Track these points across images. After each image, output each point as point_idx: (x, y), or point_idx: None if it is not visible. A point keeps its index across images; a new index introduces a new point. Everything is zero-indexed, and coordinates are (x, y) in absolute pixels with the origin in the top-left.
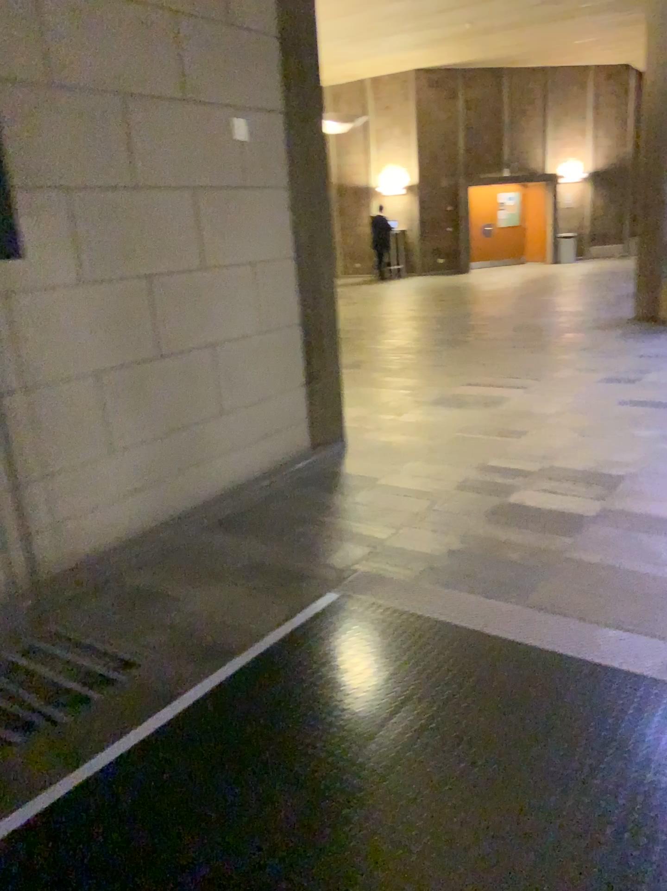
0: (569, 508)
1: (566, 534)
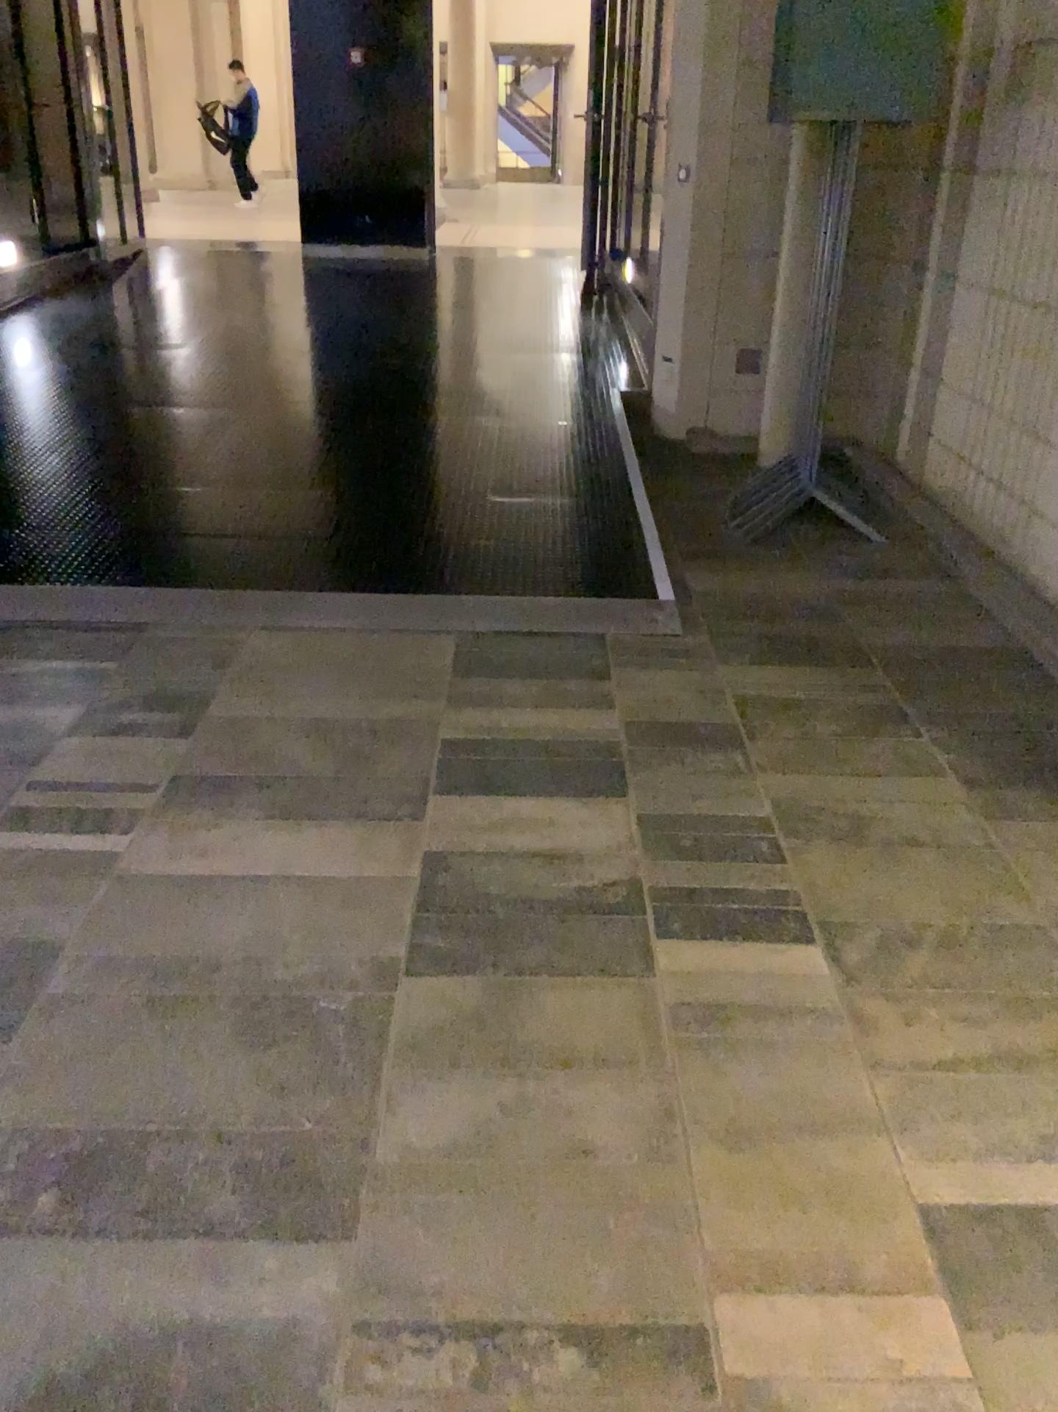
0: (487, 816)
1: (460, 754)
